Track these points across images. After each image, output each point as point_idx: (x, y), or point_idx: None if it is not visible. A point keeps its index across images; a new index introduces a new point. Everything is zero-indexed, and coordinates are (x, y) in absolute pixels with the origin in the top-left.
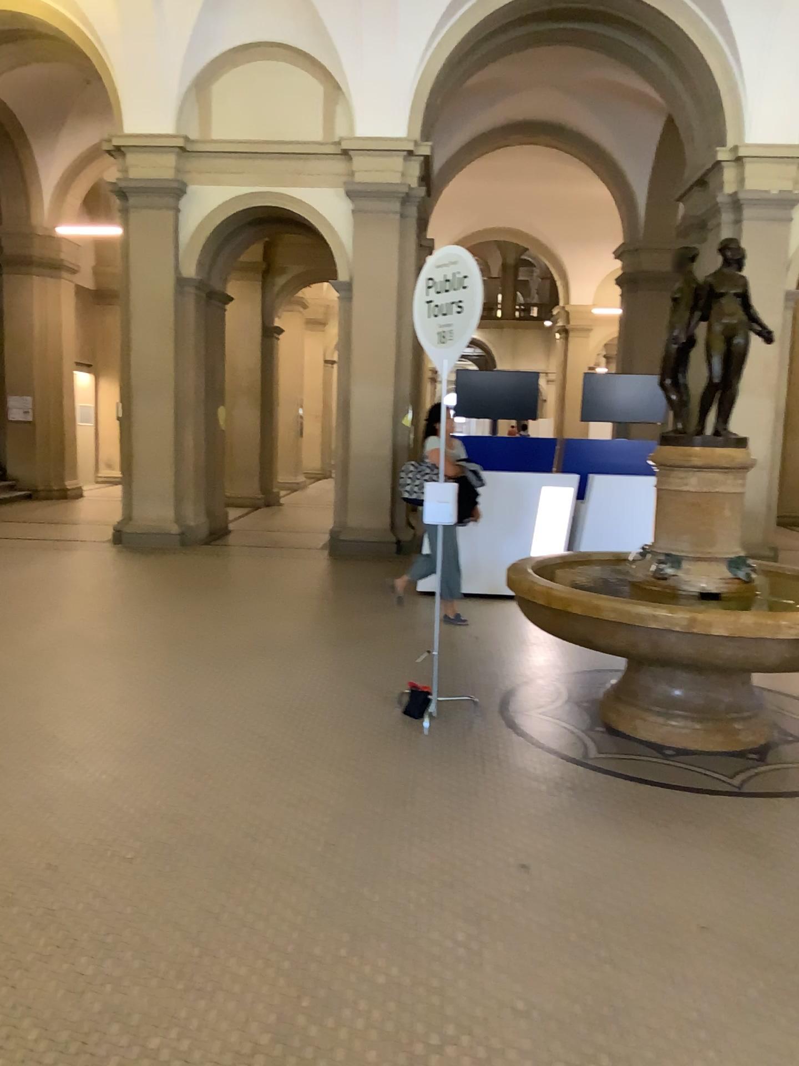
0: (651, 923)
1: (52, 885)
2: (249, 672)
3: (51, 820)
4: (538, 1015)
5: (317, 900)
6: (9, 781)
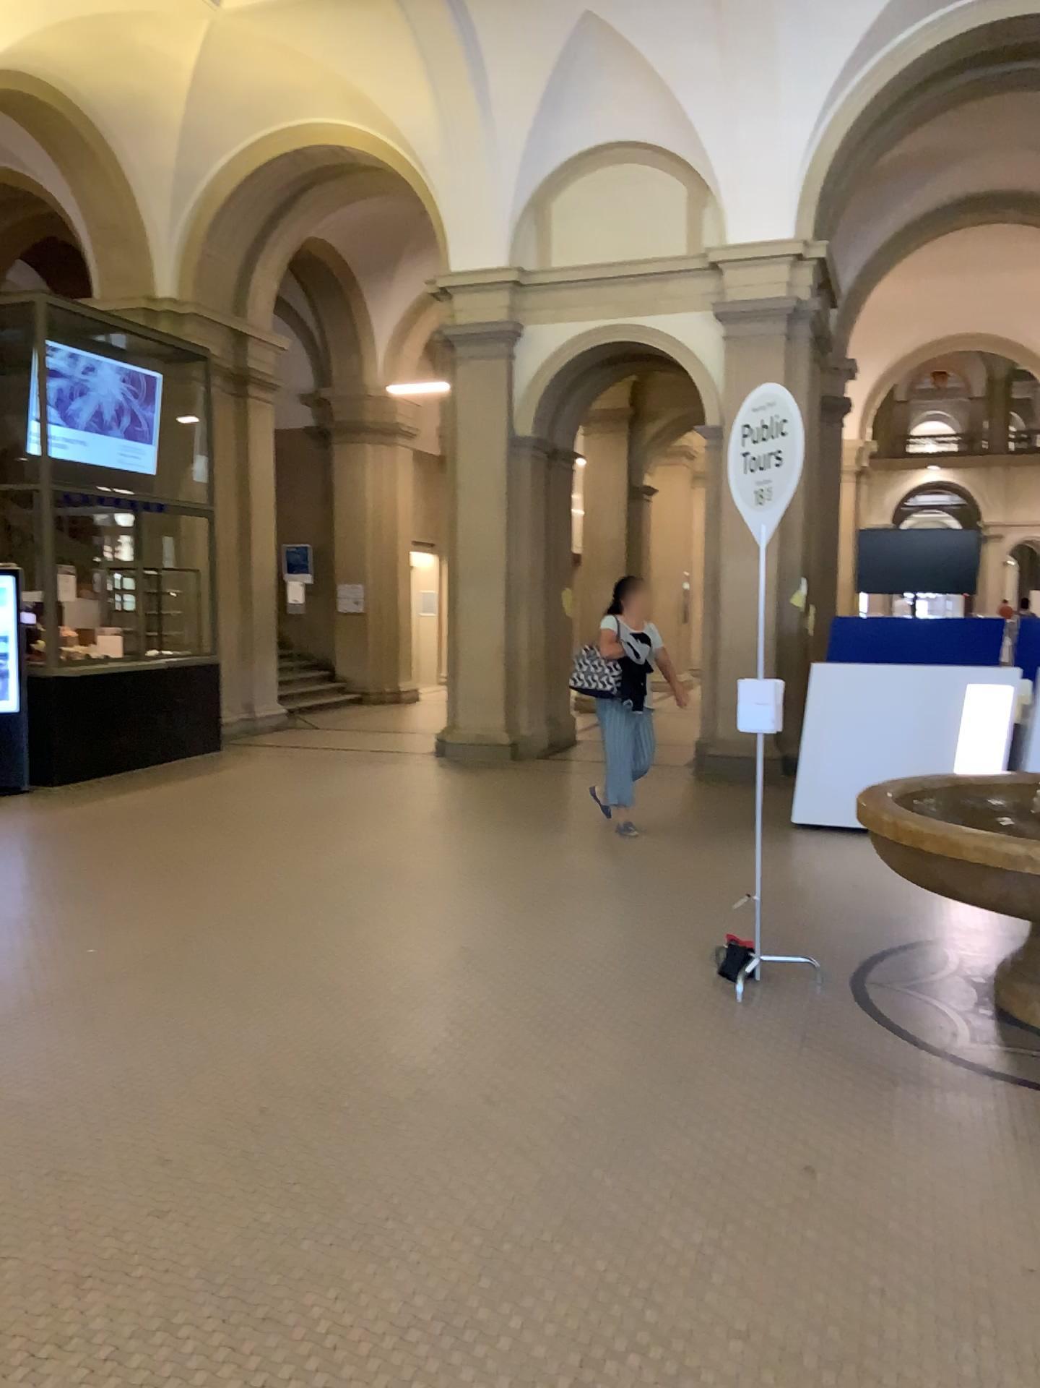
0: (959, 1259)
1: (257, 1128)
2: (543, 913)
3: (276, 1061)
4: (764, 1343)
5: (538, 1178)
6: (244, 1017)
